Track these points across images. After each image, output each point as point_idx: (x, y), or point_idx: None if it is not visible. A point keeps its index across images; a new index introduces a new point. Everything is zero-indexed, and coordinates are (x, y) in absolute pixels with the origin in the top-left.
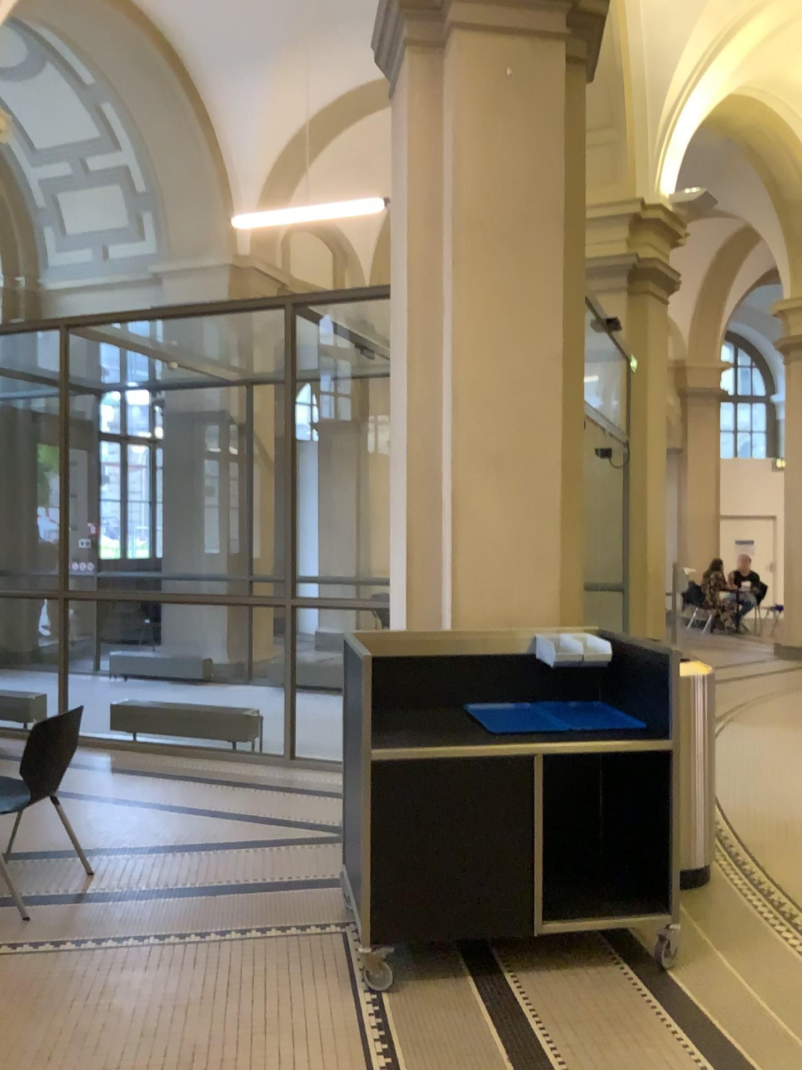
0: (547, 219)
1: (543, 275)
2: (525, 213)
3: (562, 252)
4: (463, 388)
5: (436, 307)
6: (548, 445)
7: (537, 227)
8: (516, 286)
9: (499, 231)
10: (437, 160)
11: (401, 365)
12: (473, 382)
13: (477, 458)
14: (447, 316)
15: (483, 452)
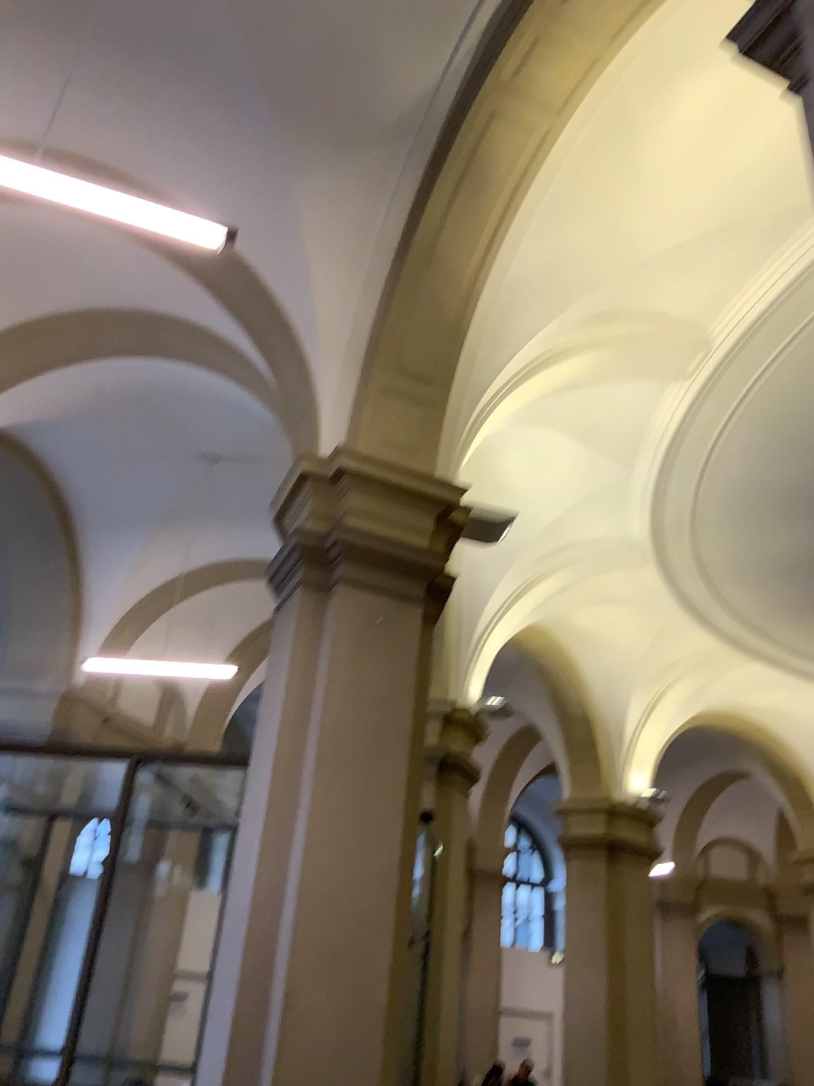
0: (397, 741)
1: (390, 788)
2: (380, 733)
3: (407, 770)
4: (309, 884)
5: (294, 802)
6: (379, 949)
7: (389, 746)
8: (367, 795)
9: (357, 745)
10: (312, 677)
11: (253, 852)
12: (319, 880)
13: (313, 957)
14: (303, 813)
15: (319, 950)
